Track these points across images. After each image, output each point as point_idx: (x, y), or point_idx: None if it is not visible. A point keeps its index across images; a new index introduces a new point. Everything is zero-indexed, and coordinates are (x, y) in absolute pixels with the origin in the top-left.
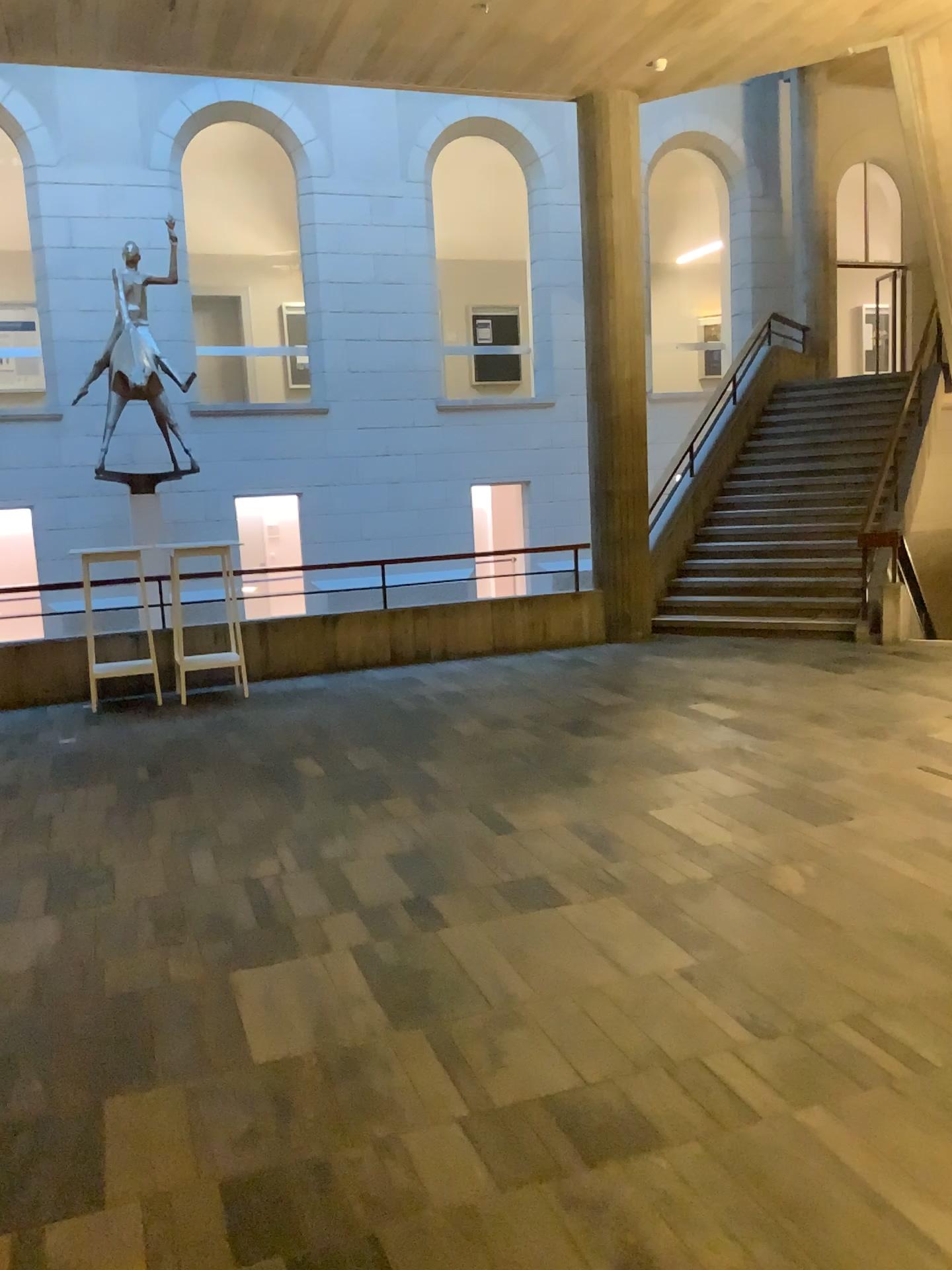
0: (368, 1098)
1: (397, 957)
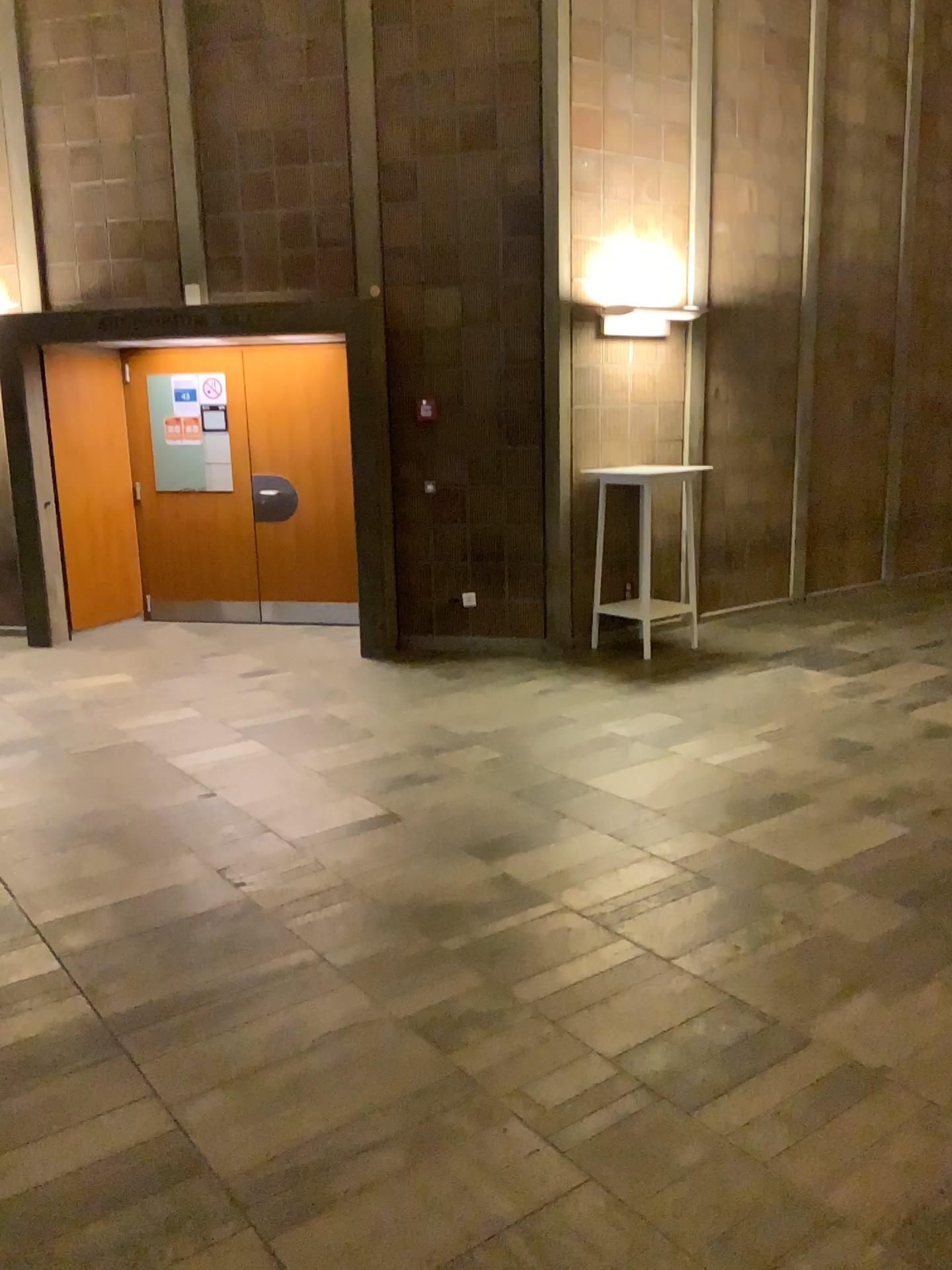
0: (903, 788)
1: (723, 813)
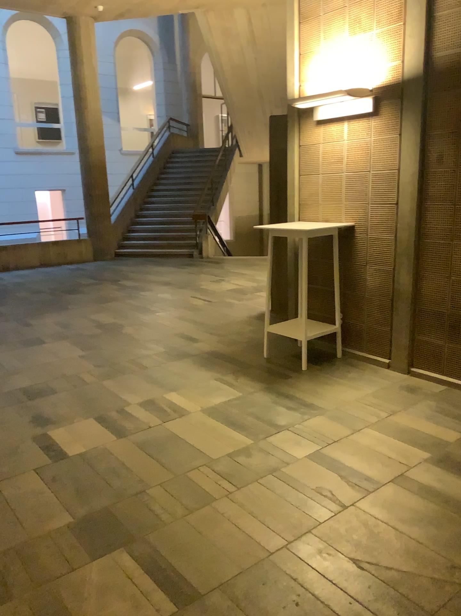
0: None
1: None
